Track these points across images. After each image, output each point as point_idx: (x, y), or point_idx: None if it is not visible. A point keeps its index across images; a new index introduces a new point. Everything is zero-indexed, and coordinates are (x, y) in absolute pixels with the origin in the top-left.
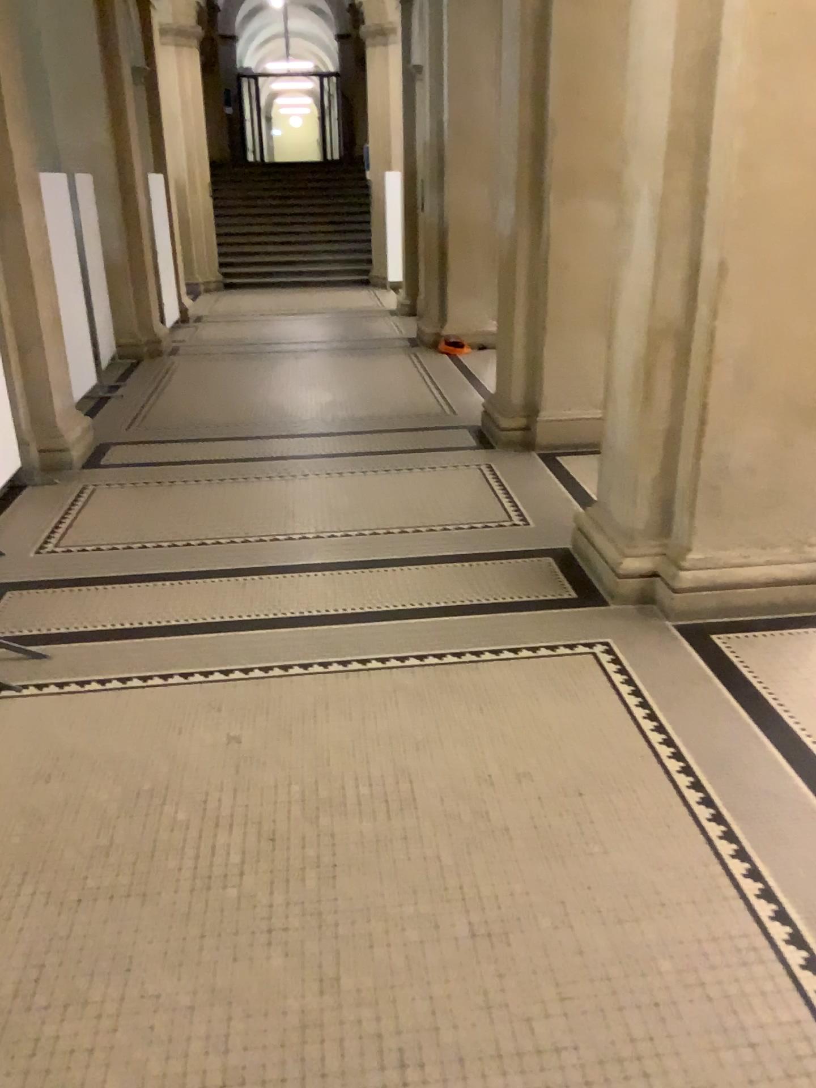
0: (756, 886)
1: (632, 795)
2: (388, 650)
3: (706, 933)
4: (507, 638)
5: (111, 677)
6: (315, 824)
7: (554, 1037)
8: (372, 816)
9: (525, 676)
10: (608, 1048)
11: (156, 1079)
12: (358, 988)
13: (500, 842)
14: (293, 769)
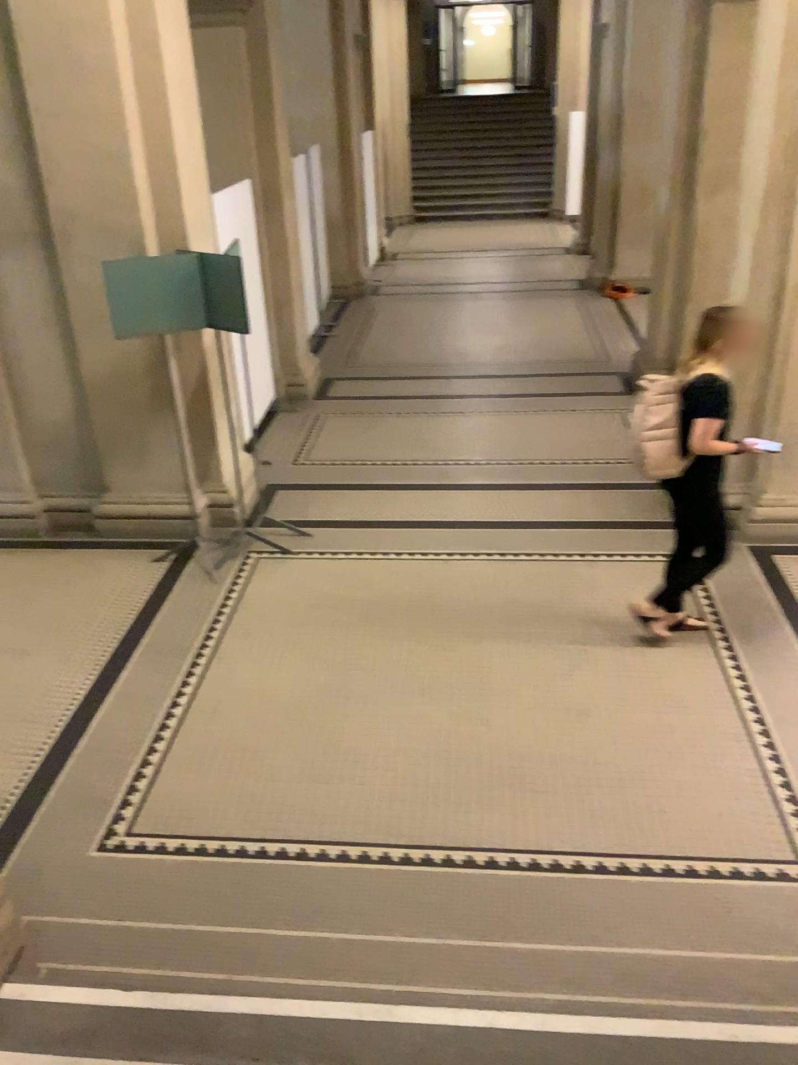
0: (750, 703)
1: (685, 649)
2: (536, 547)
3: (711, 723)
4: (621, 545)
5: (353, 551)
6: (482, 646)
7: (608, 758)
8: (517, 645)
9: (629, 572)
10: (637, 765)
11: (397, 750)
12: (503, 725)
13: (594, 666)
14: (470, 615)
